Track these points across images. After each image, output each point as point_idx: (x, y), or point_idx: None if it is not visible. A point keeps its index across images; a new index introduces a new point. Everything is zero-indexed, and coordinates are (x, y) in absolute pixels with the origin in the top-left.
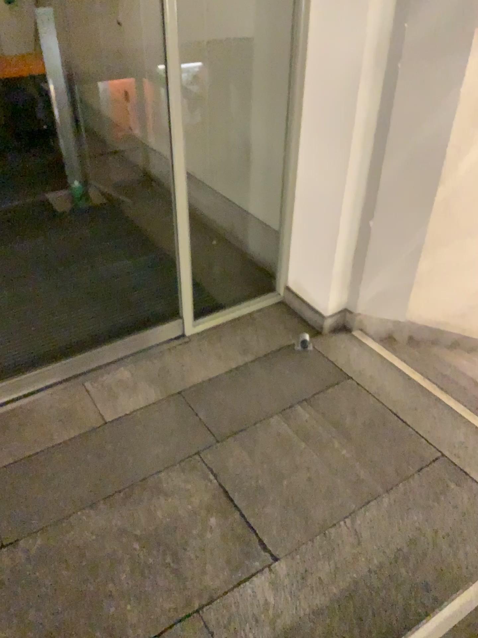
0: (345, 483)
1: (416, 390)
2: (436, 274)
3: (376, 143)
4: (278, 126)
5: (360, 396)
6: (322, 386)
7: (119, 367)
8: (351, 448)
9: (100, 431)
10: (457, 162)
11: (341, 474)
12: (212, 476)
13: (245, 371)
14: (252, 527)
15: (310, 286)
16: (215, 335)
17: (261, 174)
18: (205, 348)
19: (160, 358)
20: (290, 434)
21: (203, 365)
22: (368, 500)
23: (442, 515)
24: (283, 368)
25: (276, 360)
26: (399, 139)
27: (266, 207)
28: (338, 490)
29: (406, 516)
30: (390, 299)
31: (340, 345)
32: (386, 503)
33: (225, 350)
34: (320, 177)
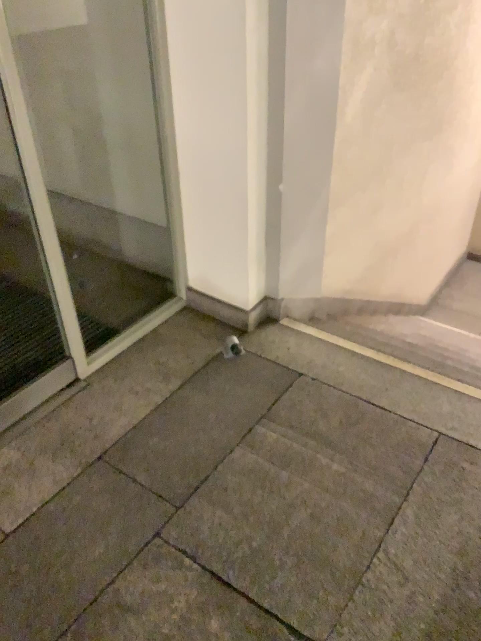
0: (356, 507)
1: (378, 367)
2: (338, 239)
3: (272, 87)
4: (134, 94)
5: (323, 393)
6: (275, 394)
7: (3, 449)
8: (342, 460)
9: (3, 552)
10: (343, 108)
11: (347, 498)
12: (190, 560)
13: (177, 404)
14: (272, 614)
15: (221, 279)
16: (120, 368)
17: (122, 159)
18: (114, 388)
19: (58, 419)
20: (265, 467)
21: (120, 412)
22: (392, 519)
23: (476, 507)
24: (221, 386)
25: (209, 379)
26: (296, 79)
27: (137, 199)
28: (353, 519)
29: (442, 523)
30: (306, 276)
31: (275, 340)
32: (413, 515)
33: (141, 385)
34: (211, 141)
